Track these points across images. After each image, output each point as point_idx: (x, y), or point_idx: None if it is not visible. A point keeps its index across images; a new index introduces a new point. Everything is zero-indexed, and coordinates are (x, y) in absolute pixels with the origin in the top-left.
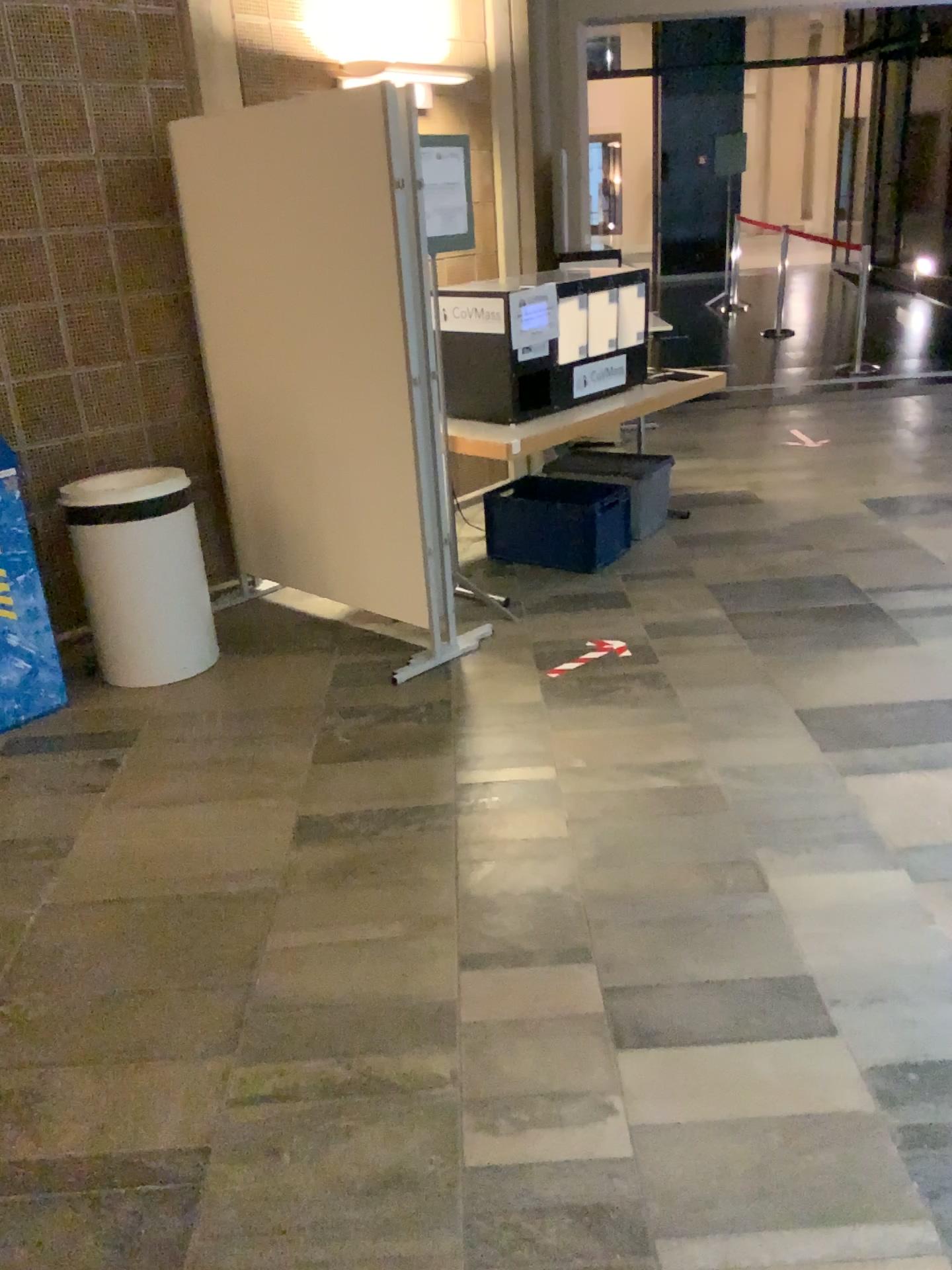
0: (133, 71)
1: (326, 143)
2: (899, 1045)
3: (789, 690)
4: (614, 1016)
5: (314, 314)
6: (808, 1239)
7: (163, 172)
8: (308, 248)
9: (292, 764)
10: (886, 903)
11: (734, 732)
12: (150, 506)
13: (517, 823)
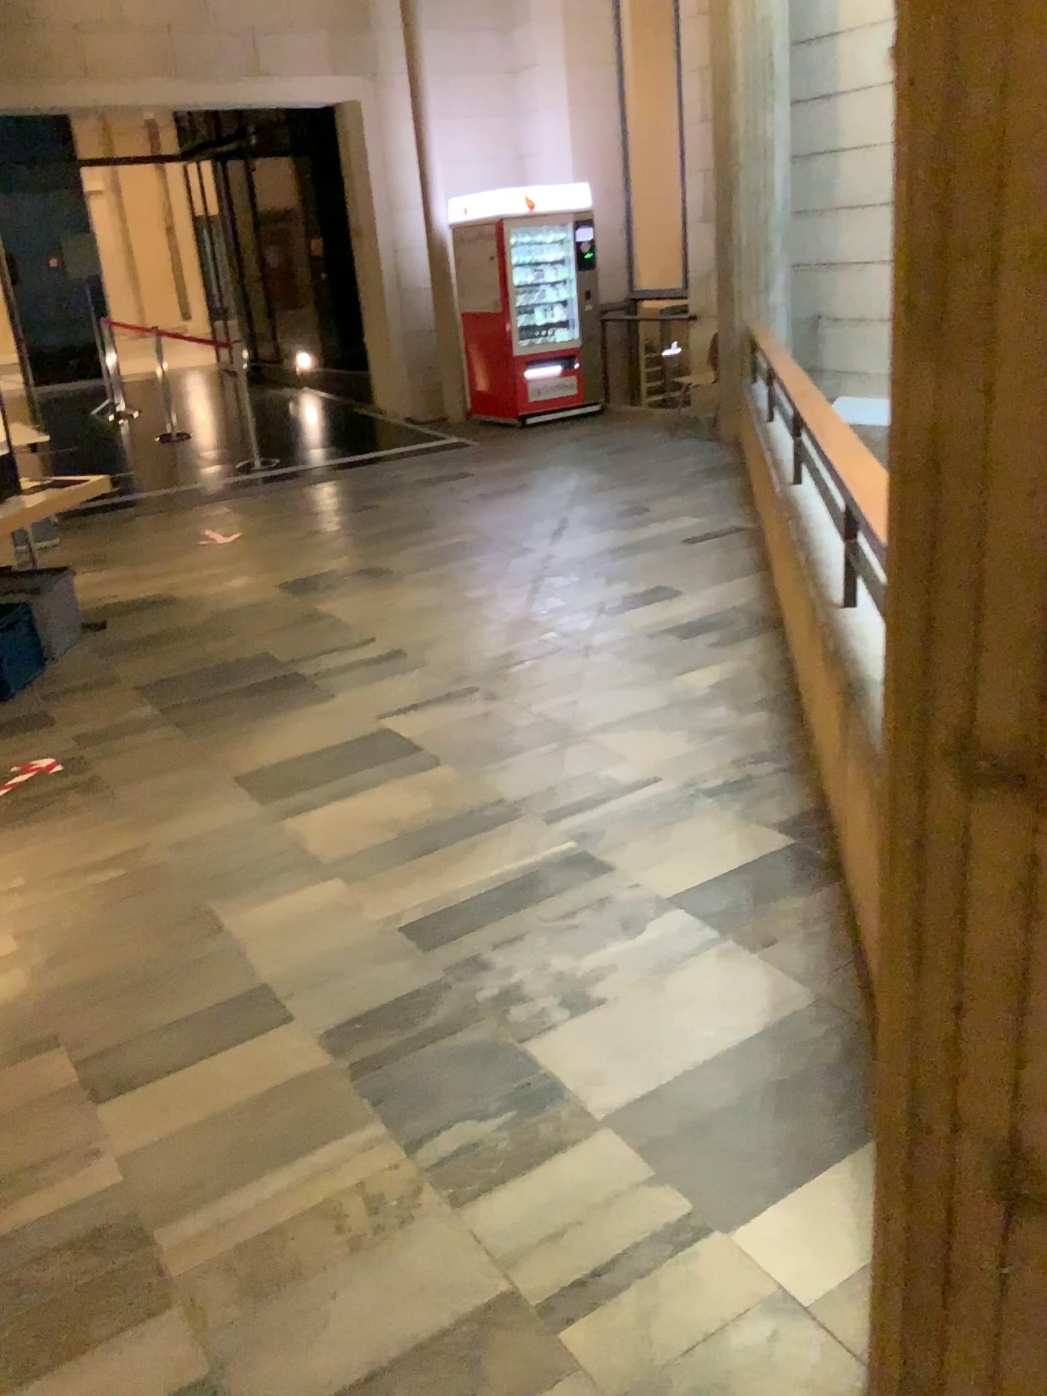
0: None
1: None
2: (346, 1007)
3: (225, 762)
4: (91, 1079)
5: None
6: (286, 1171)
7: None
8: None
9: None
10: (326, 908)
11: (176, 811)
12: None
13: None
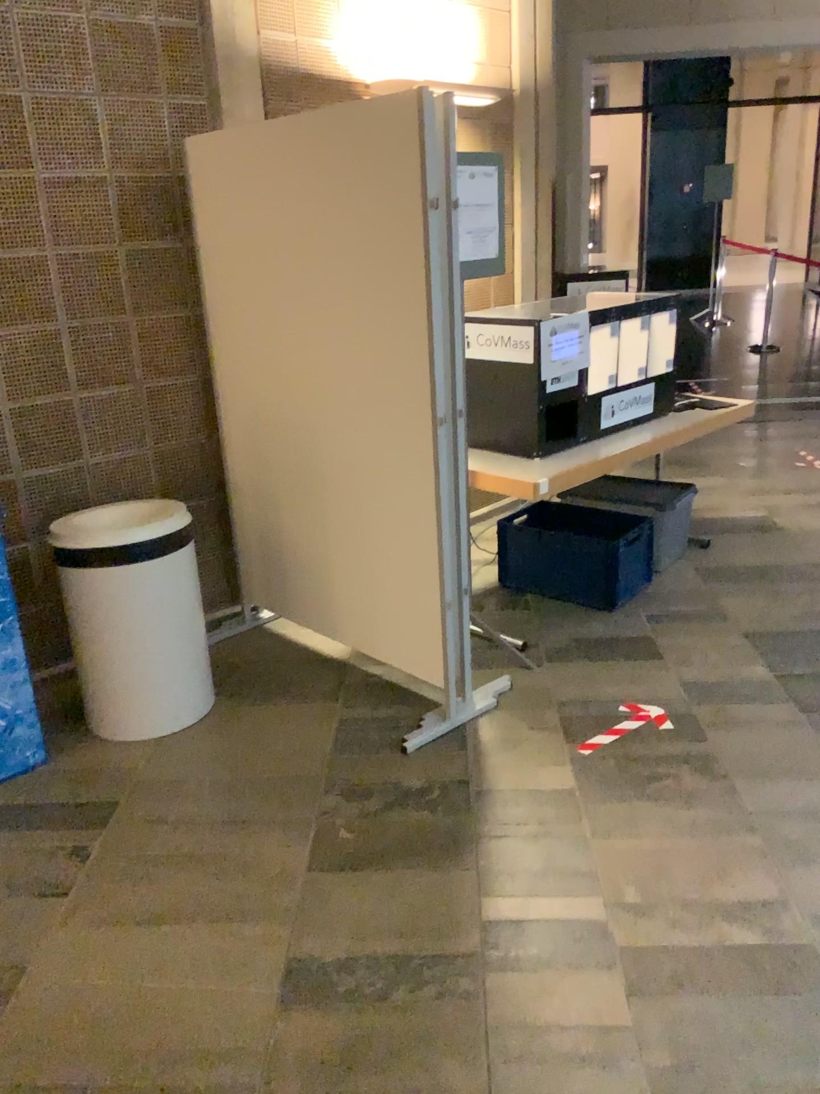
0: (151, 85)
1: (351, 158)
2: None
3: None
4: None
5: (330, 342)
6: None
7: (179, 190)
8: (327, 271)
9: (286, 869)
10: None
11: (816, 855)
12: (145, 545)
13: (562, 990)
